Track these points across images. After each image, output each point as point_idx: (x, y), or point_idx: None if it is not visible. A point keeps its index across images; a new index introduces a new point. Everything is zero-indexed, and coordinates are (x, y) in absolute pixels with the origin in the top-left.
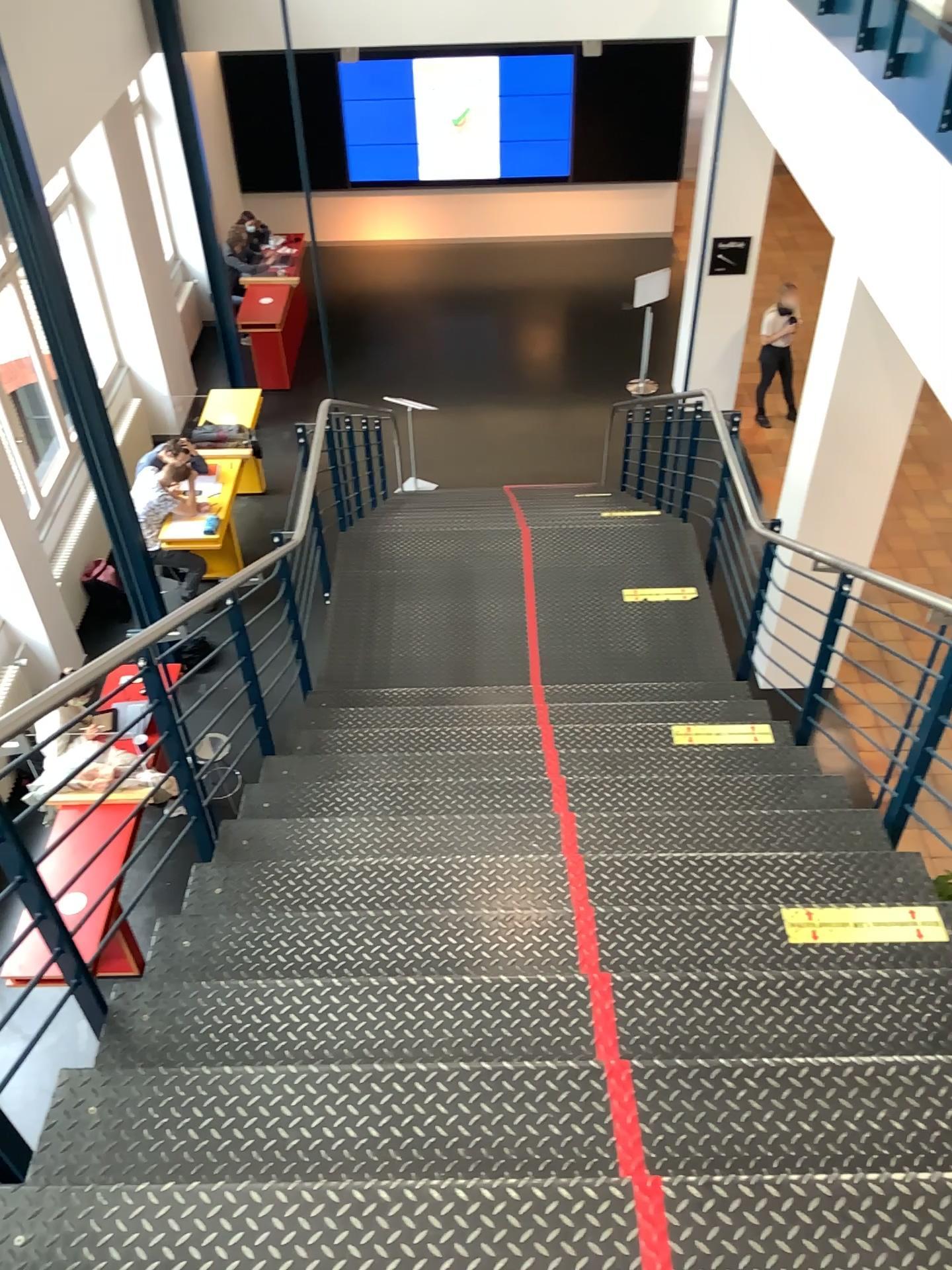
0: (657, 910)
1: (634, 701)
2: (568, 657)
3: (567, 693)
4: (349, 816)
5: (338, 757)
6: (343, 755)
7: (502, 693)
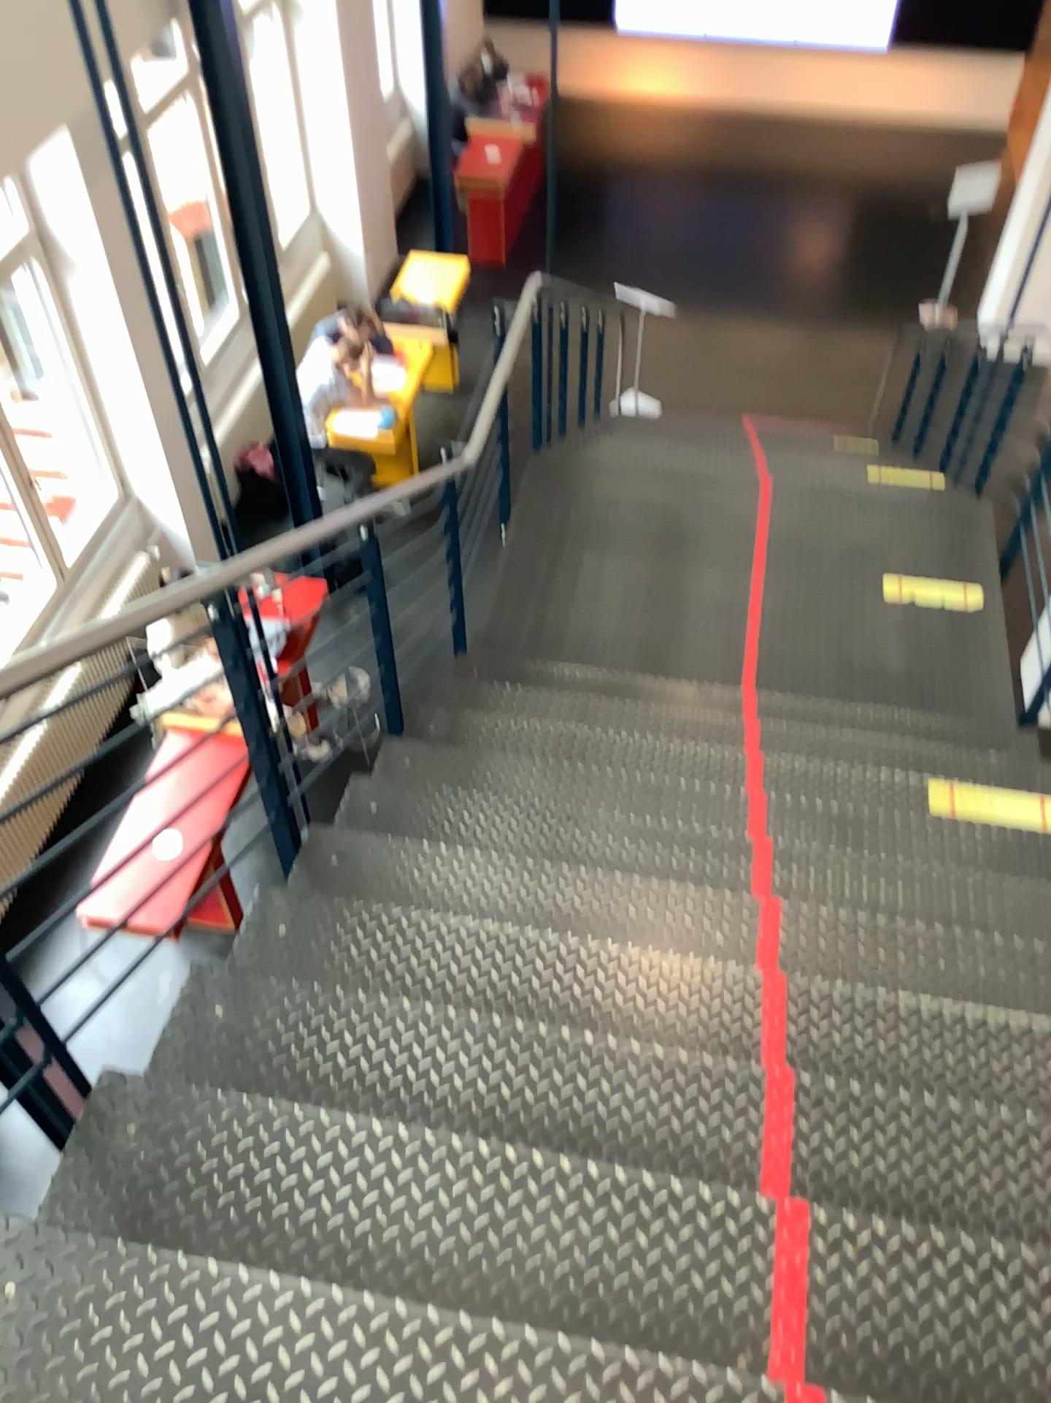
0: (889, 1100)
1: (879, 737)
2: (798, 663)
3: (789, 710)
4: (474, 850)
5: (477, 755)
6: (484, 754)
7: (704, 696)
